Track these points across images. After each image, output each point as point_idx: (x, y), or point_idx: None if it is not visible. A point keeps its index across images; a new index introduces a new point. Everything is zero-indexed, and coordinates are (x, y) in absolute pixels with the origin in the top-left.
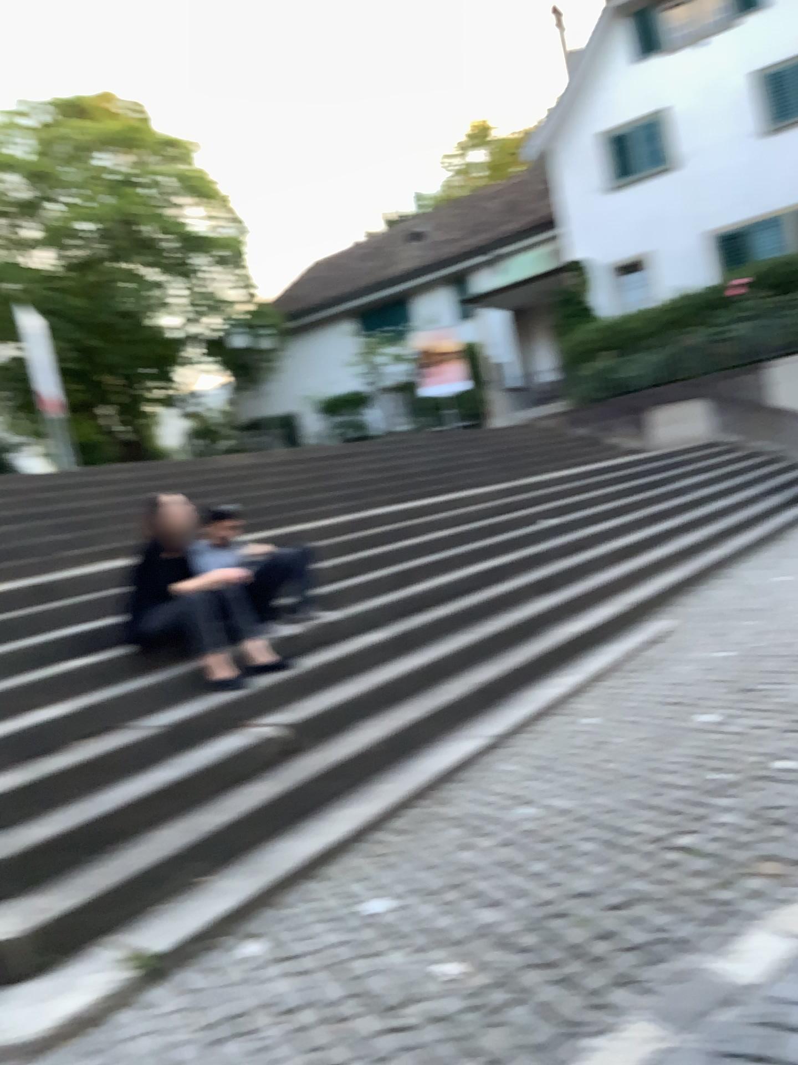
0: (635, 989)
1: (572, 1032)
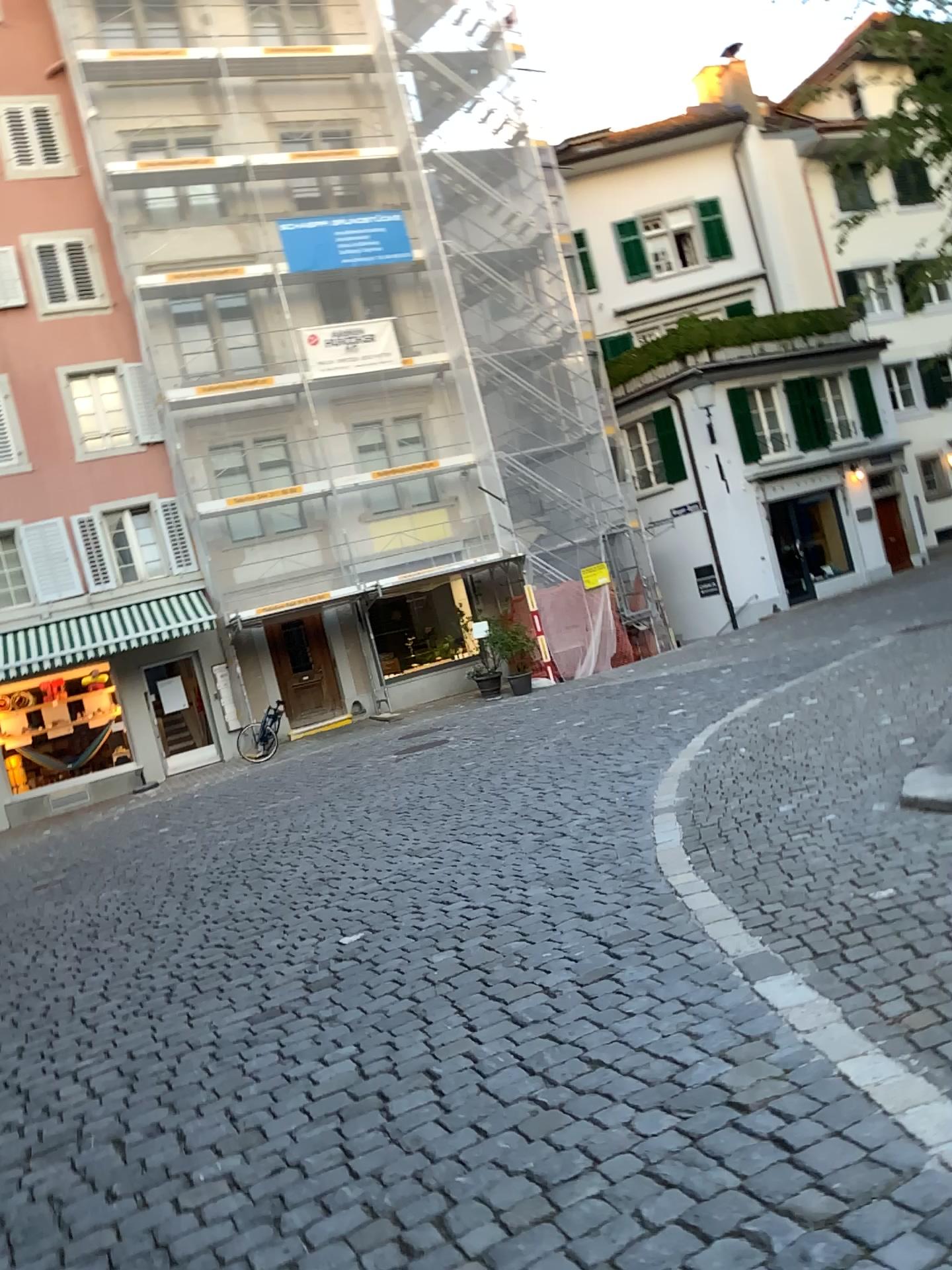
0: (788, 944)
1: (768, 926)
